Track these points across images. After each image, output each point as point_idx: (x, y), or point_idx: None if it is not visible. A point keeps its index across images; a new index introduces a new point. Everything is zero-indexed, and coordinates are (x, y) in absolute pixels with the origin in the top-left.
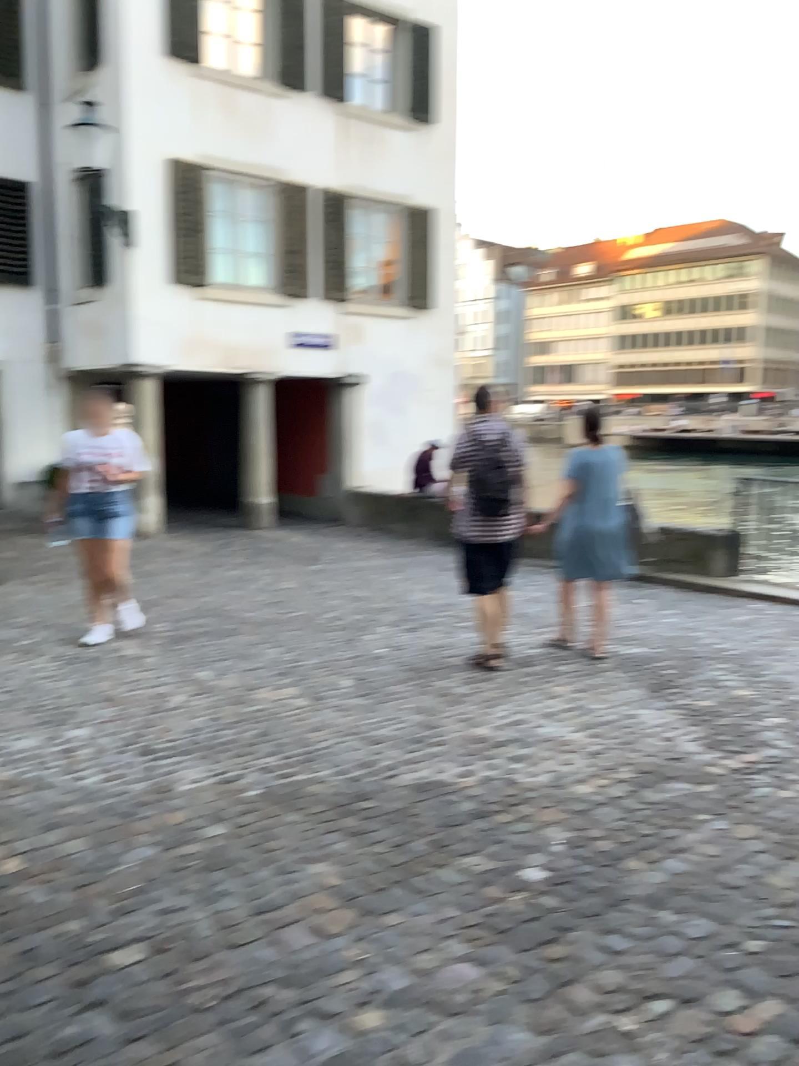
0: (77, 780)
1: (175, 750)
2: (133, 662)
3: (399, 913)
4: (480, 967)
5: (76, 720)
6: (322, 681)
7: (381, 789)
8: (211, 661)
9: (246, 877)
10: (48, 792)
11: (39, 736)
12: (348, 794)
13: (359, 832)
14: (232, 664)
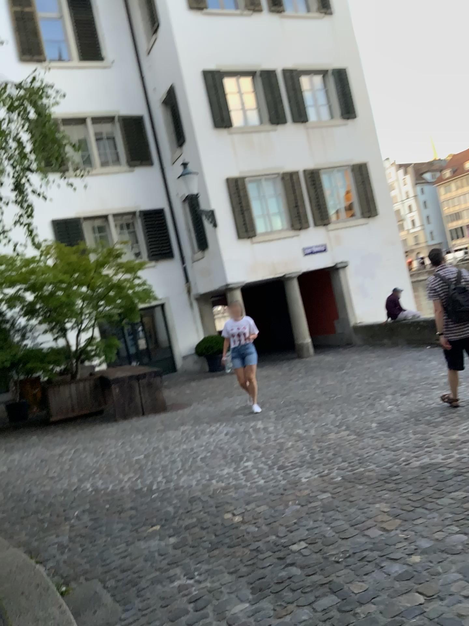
0: (253, 483)
1: (294, 466)
2: (260, 431)
3: (420, 517)
4: (466, 534)
5: (243, 459)
6: (358, 426)
7: (400, 469)
8: (299, 425)
9: (343, 511)
10: (241, 490)
11: (229, 468)
12: (384, 473)
13: (393, 488)
14: (309, 425)
